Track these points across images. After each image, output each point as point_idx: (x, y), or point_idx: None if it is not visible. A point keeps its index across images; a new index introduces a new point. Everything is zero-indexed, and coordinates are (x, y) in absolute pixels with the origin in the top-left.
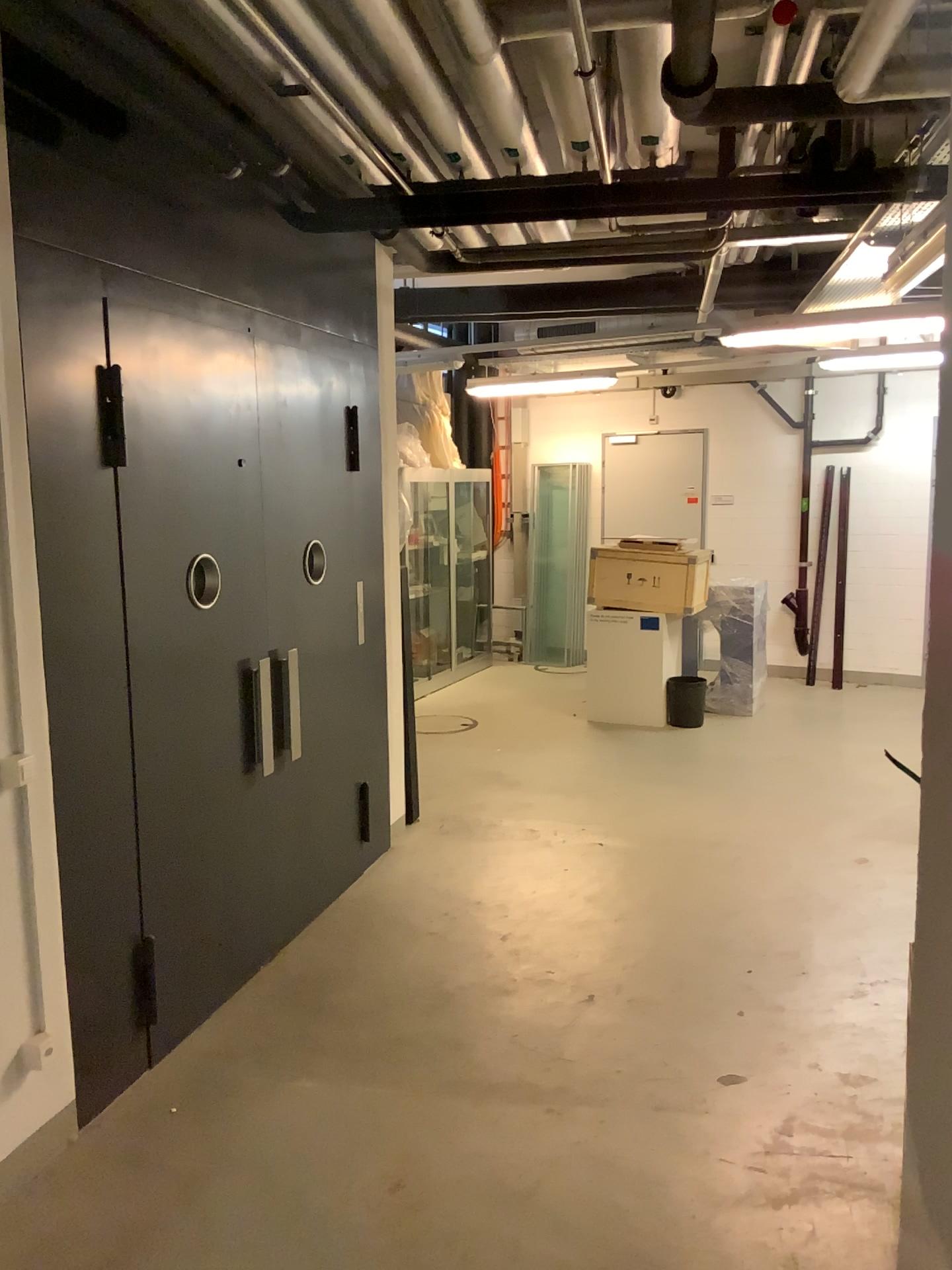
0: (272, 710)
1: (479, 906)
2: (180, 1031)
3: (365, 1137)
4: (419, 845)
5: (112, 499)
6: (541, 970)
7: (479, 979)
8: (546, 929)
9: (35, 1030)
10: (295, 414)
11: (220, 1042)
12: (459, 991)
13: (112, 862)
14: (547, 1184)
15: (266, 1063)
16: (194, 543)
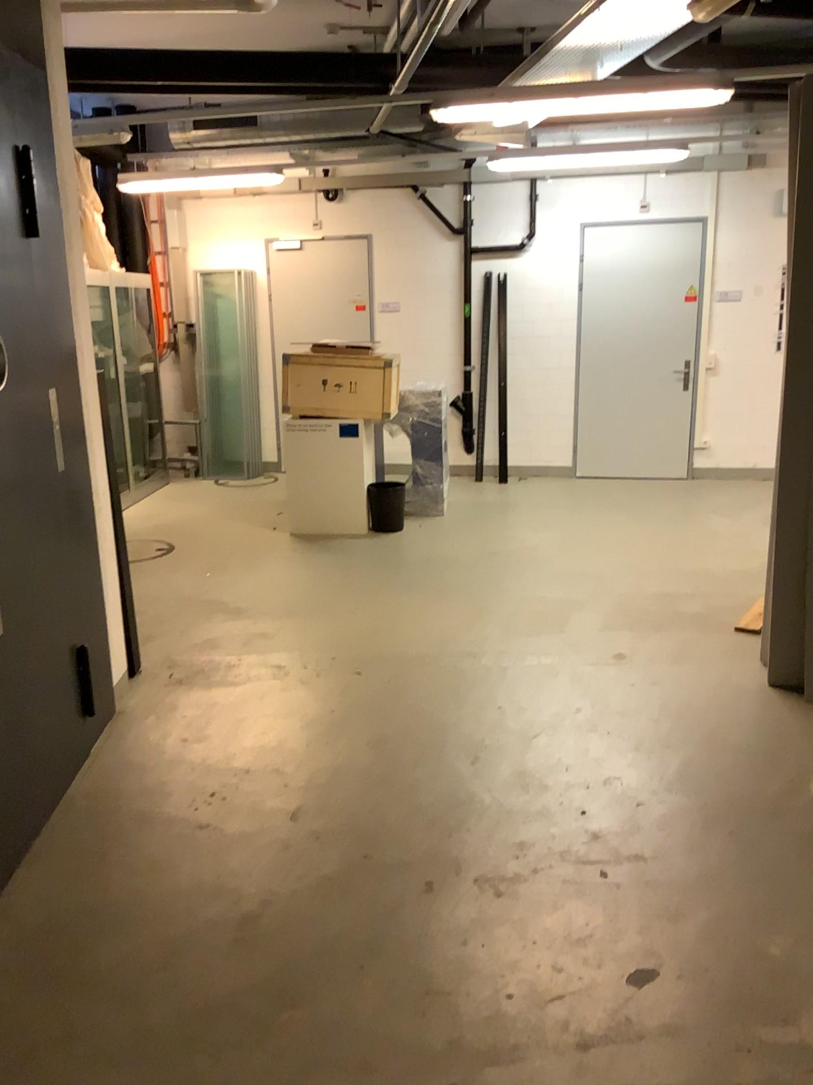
0: None
1: (249, 777)
2: None
3: None
4: (151, 703)
5: None
6: (356, 859)
7: (285, 889)
8: (341, 797)
9: None
10: None
11: None
12: (265, 913)
13: None
14: None
15: None
16: None
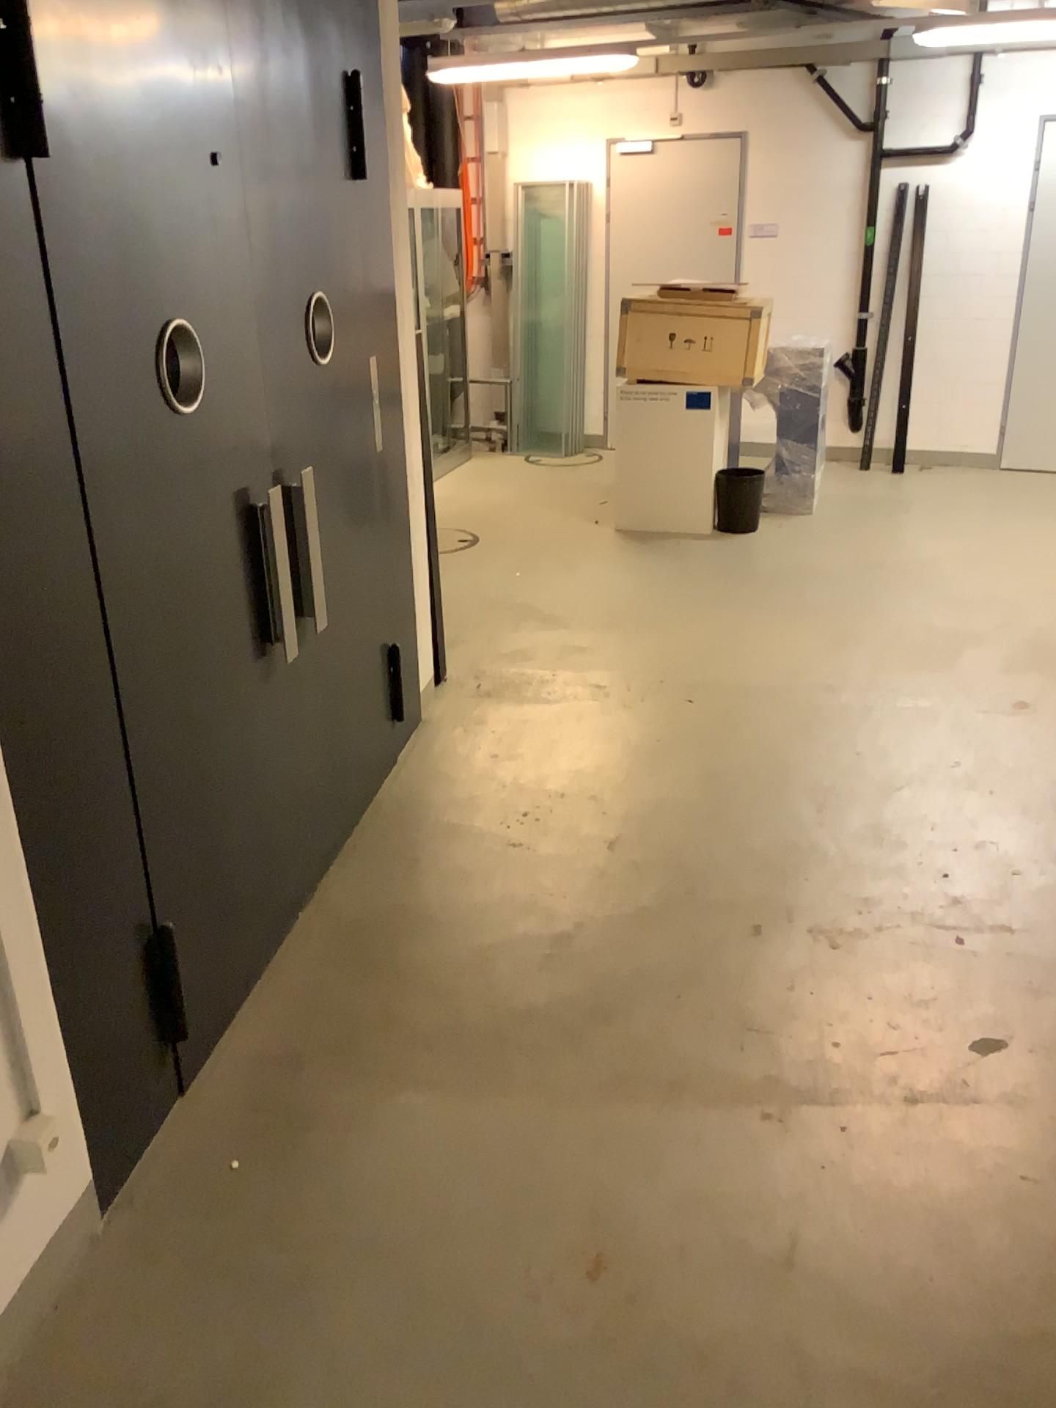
0: (289, 563)
1: (566, 800)
2: (215, 1035)
3: (530, 1192)
4: (459, 712)
5: (30, 222)
6: (680, 894)
7: (603, 914)
8: (666, 830)
9: (26, 1123)
10: (285, 79)
11: (276, 1047)
12: (581, 935)
13: (102, 837)
14: (808, 1248)
15: (351, 1076)
16: (163, 303)
